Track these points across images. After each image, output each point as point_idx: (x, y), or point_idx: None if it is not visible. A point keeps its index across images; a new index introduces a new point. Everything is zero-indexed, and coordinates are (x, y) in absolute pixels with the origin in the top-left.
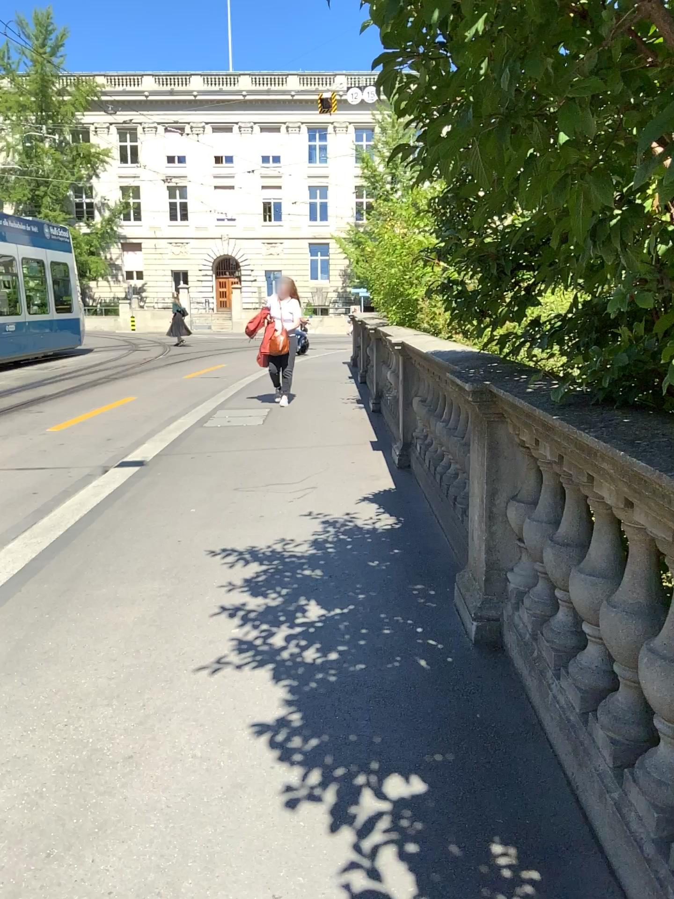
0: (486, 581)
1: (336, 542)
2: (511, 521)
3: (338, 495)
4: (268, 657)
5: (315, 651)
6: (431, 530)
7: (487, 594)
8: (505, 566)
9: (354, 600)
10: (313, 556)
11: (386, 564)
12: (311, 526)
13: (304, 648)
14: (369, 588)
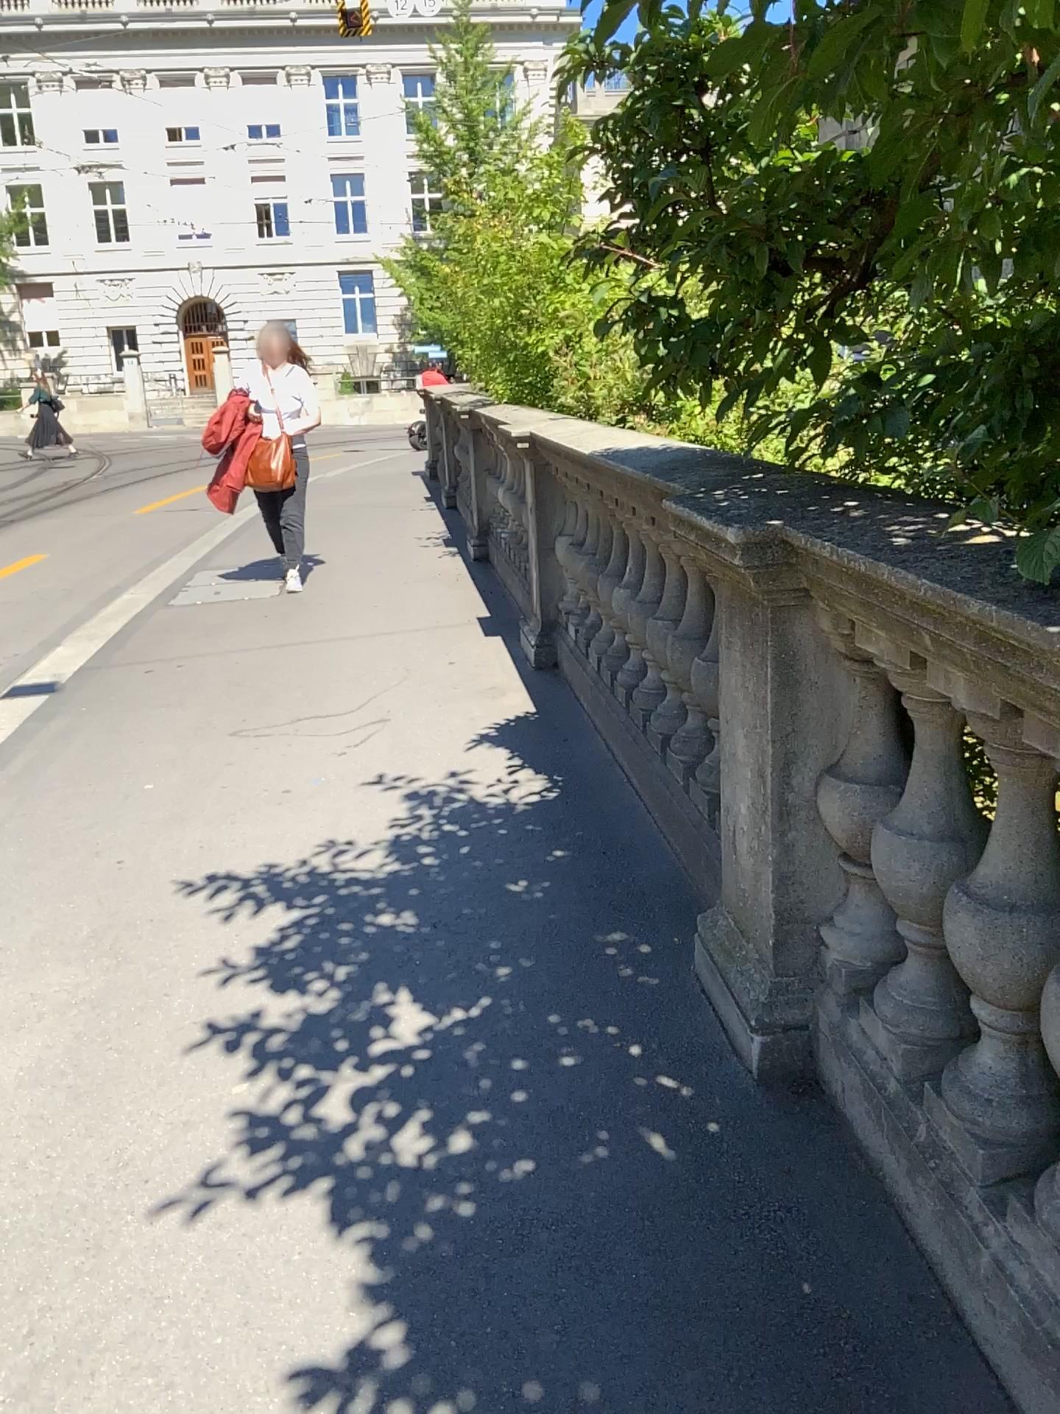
0: (776, 948)
1: (438, 844)
2: (834, 828)
3: (430, 735)
4: (319, 1170)
5: (423, 1141)
6: (620, 802)
7: (780, 978)
8: (820, 920)
9: (492, 990)
10: (395, 882)
11: (543, 889)
12: (386, 807)
13: (396, 1132)
14: (517, 953)
